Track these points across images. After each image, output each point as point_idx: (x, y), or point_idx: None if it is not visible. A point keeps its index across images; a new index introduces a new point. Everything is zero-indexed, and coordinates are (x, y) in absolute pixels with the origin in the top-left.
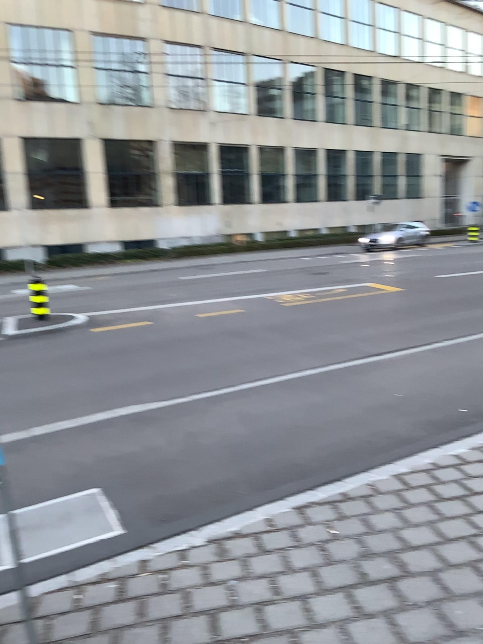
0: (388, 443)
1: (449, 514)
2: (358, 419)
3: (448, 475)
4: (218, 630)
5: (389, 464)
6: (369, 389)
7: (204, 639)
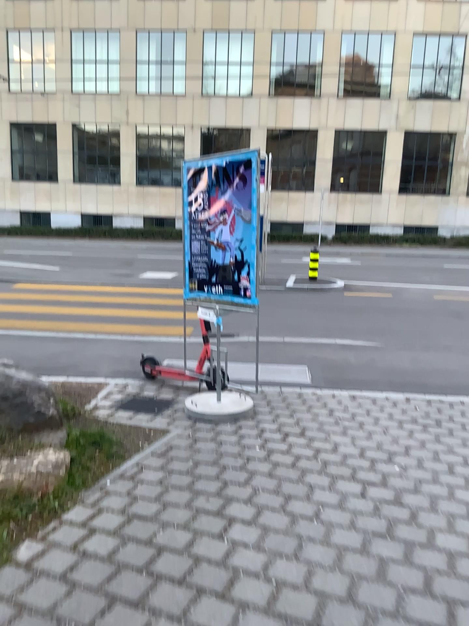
0: None
1: None
2: None
3: None
4: (332, 411)
5: None
6: None
7: (324, 411)
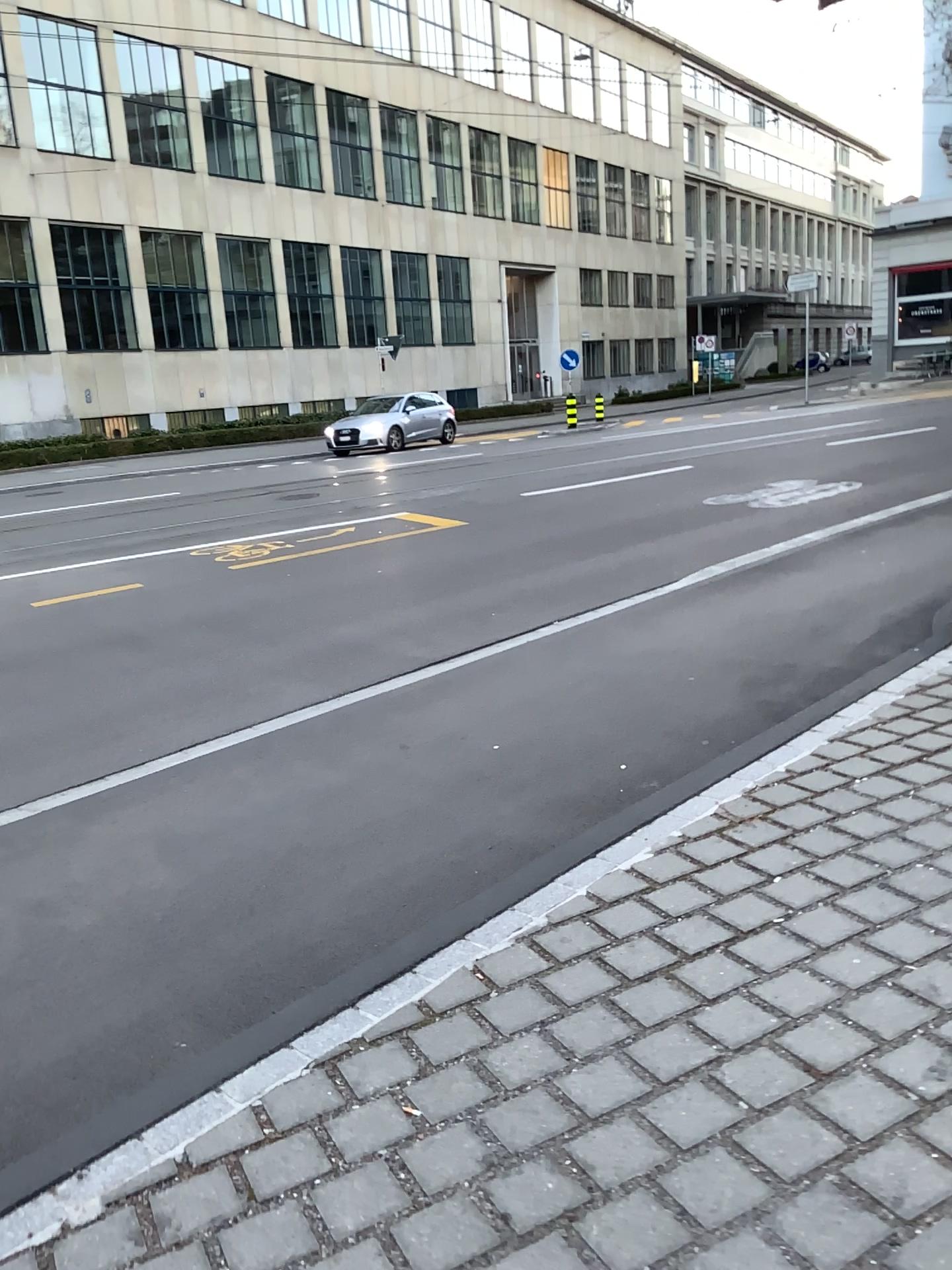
0: (498, 867)
1: (654, 1022)
2: (425, 817)
3: (633, 927)
4: None
5: (509, 918)
6: (437, 744)
7: None
